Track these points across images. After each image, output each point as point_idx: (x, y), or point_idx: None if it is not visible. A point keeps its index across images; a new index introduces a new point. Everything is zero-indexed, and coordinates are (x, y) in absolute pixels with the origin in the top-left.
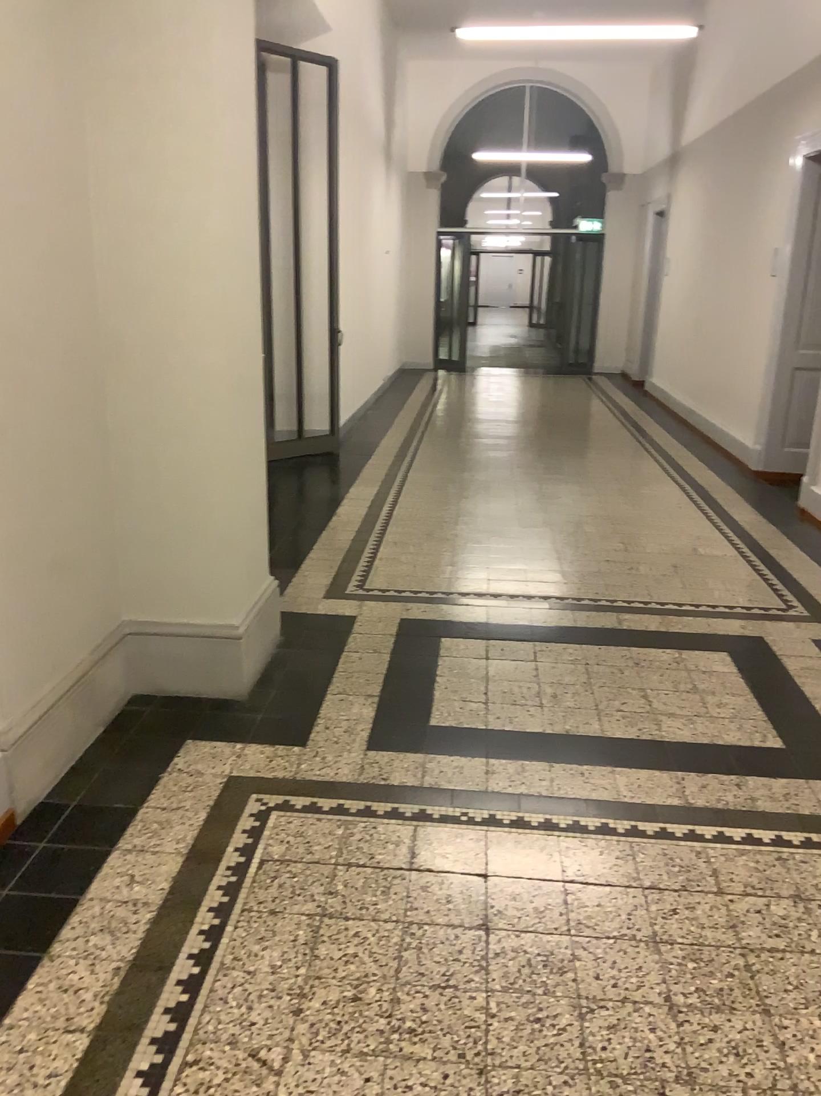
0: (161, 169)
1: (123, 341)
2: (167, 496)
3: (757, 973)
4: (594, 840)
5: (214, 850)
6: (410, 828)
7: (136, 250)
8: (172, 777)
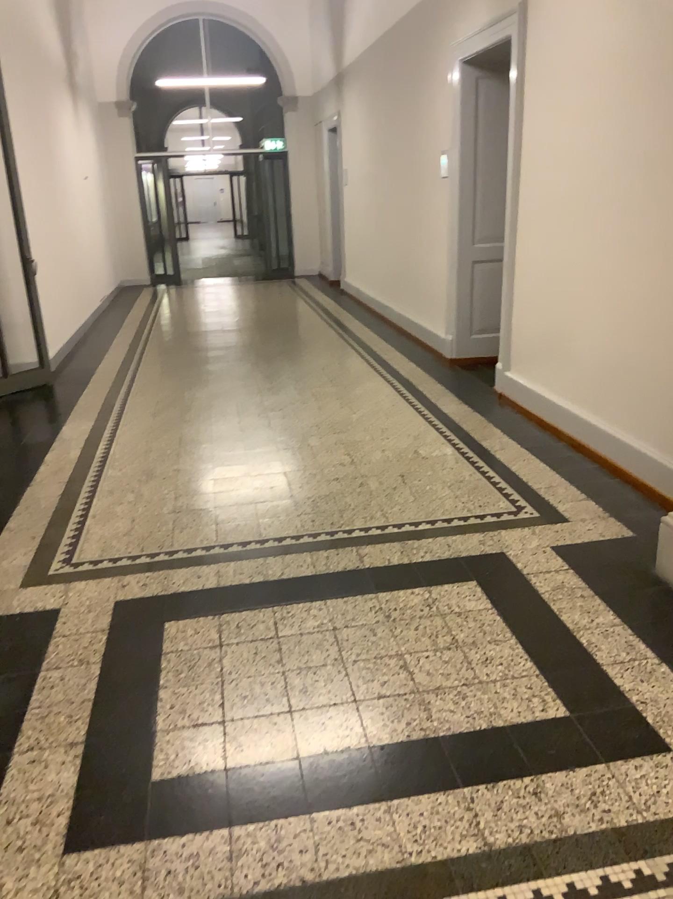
0: None
1: None
2: None
3: None
4: None
5: None
6: None
7: None
8: None
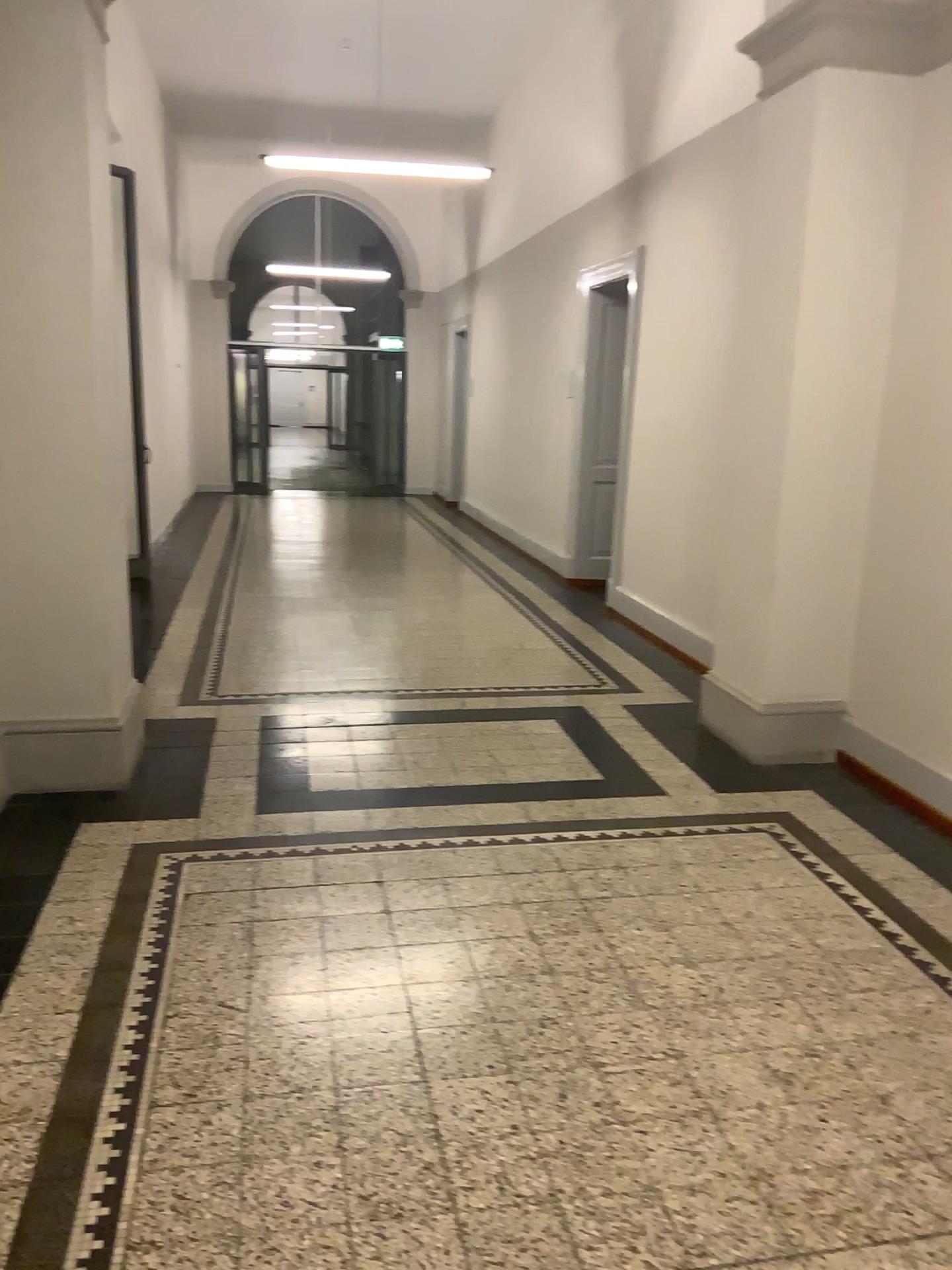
0: (39, 298)
1: (2, 453)
2: (45, 598)
3: (592, 911)
4: (462, 851)
5: (141, 891)
6: (309, 860)
7: (14, 370)
8: (80, 849)
